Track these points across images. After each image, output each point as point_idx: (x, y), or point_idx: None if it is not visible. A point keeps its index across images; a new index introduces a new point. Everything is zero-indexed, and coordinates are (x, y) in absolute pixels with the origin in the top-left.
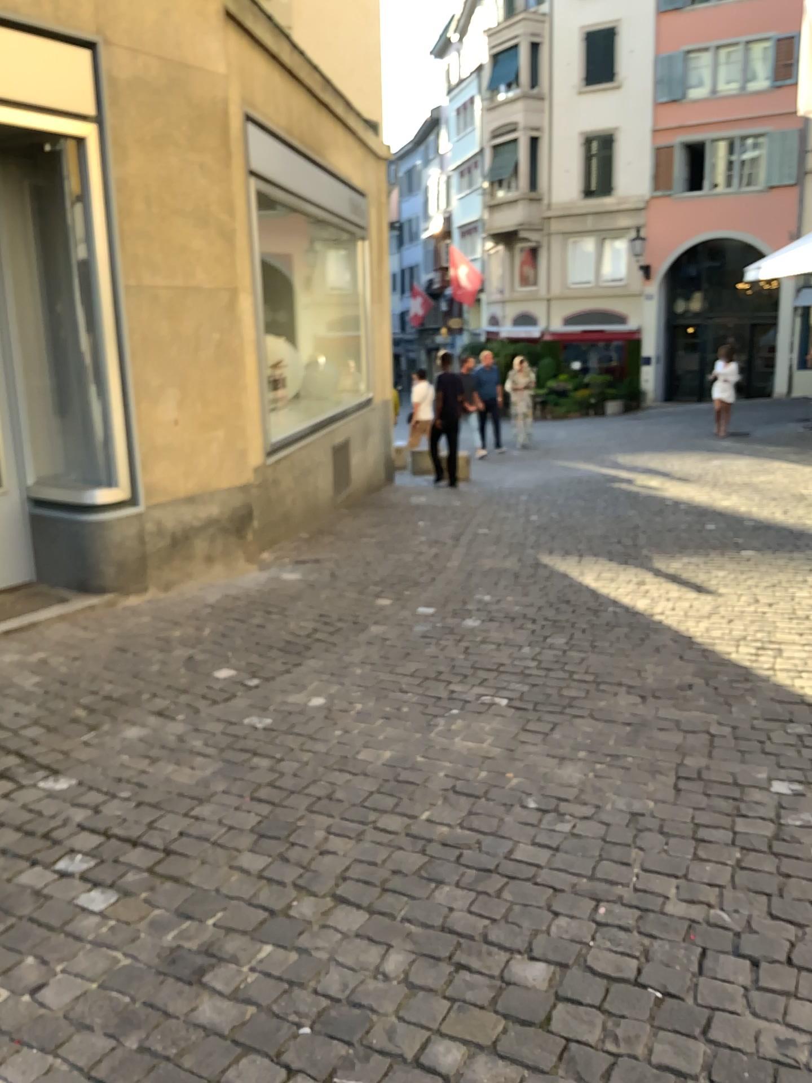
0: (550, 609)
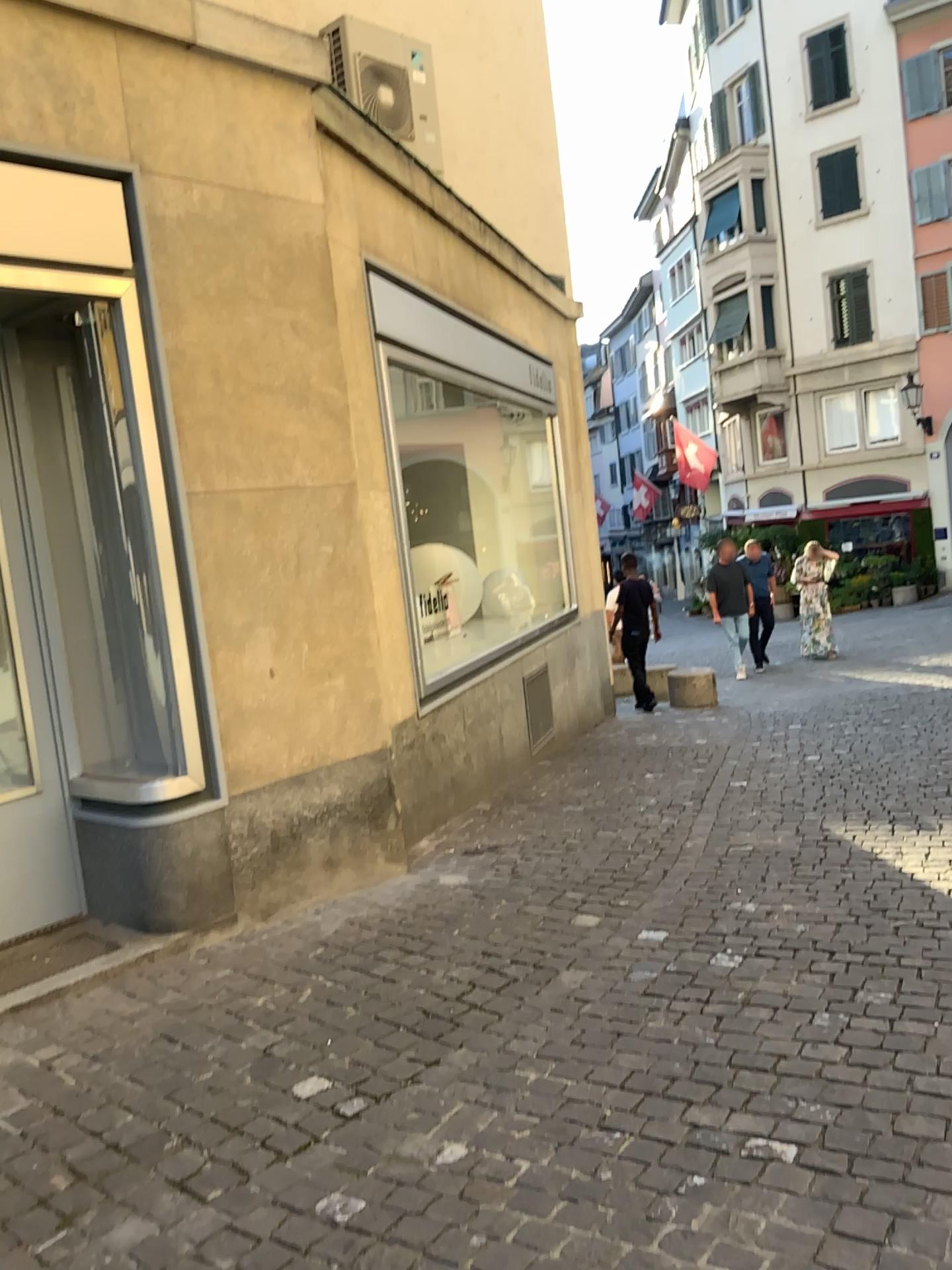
0: (857, 935)
